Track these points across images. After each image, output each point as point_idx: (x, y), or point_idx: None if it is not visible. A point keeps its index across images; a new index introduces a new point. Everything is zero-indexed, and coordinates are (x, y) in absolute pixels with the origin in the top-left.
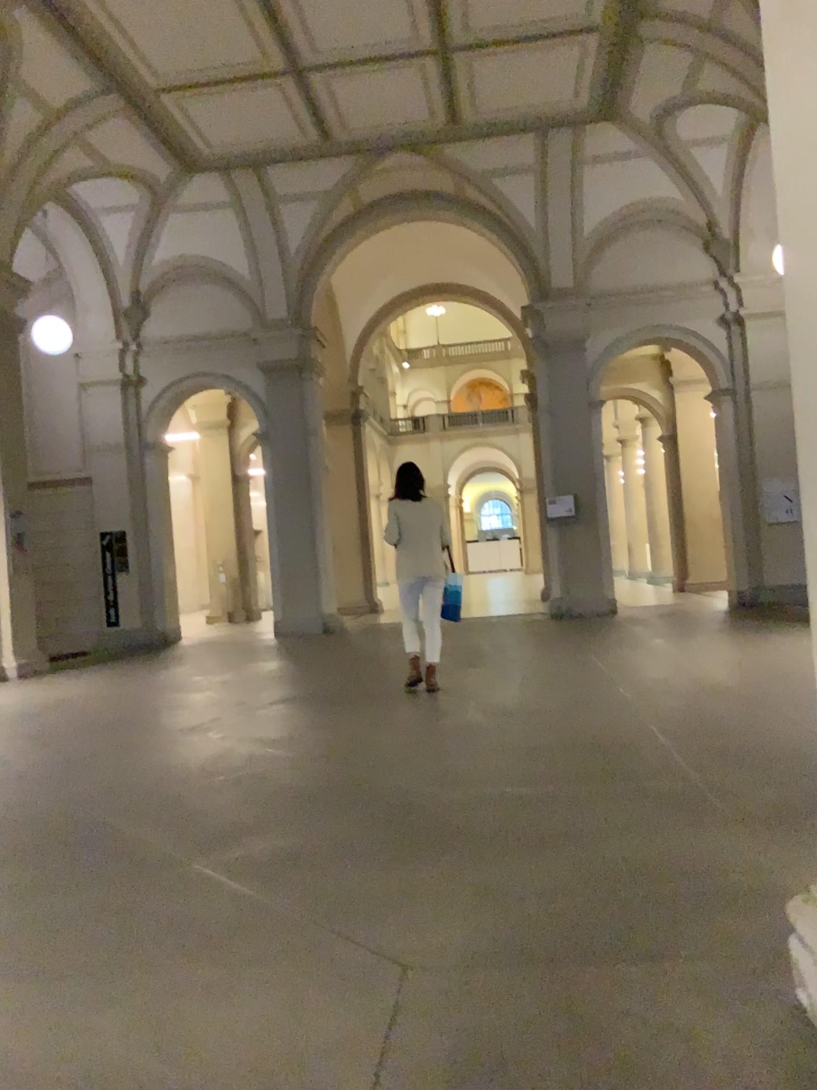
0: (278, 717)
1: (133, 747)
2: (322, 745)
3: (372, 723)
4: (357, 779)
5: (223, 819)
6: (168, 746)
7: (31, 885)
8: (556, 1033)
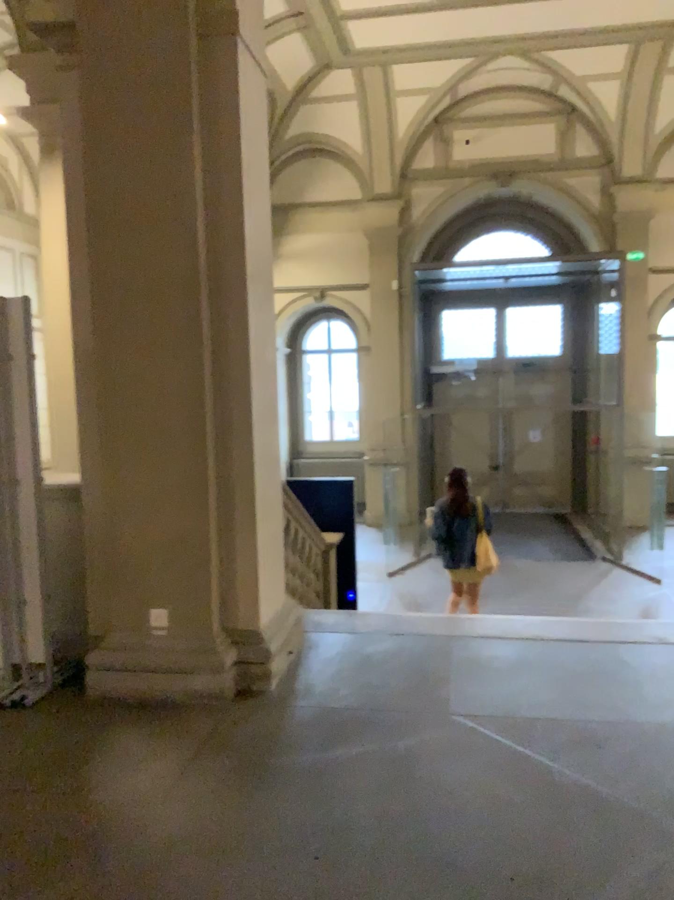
0: None
1: None
2: None
3: None
4: None
5: None
6: None
7: None
8: (383, 679)
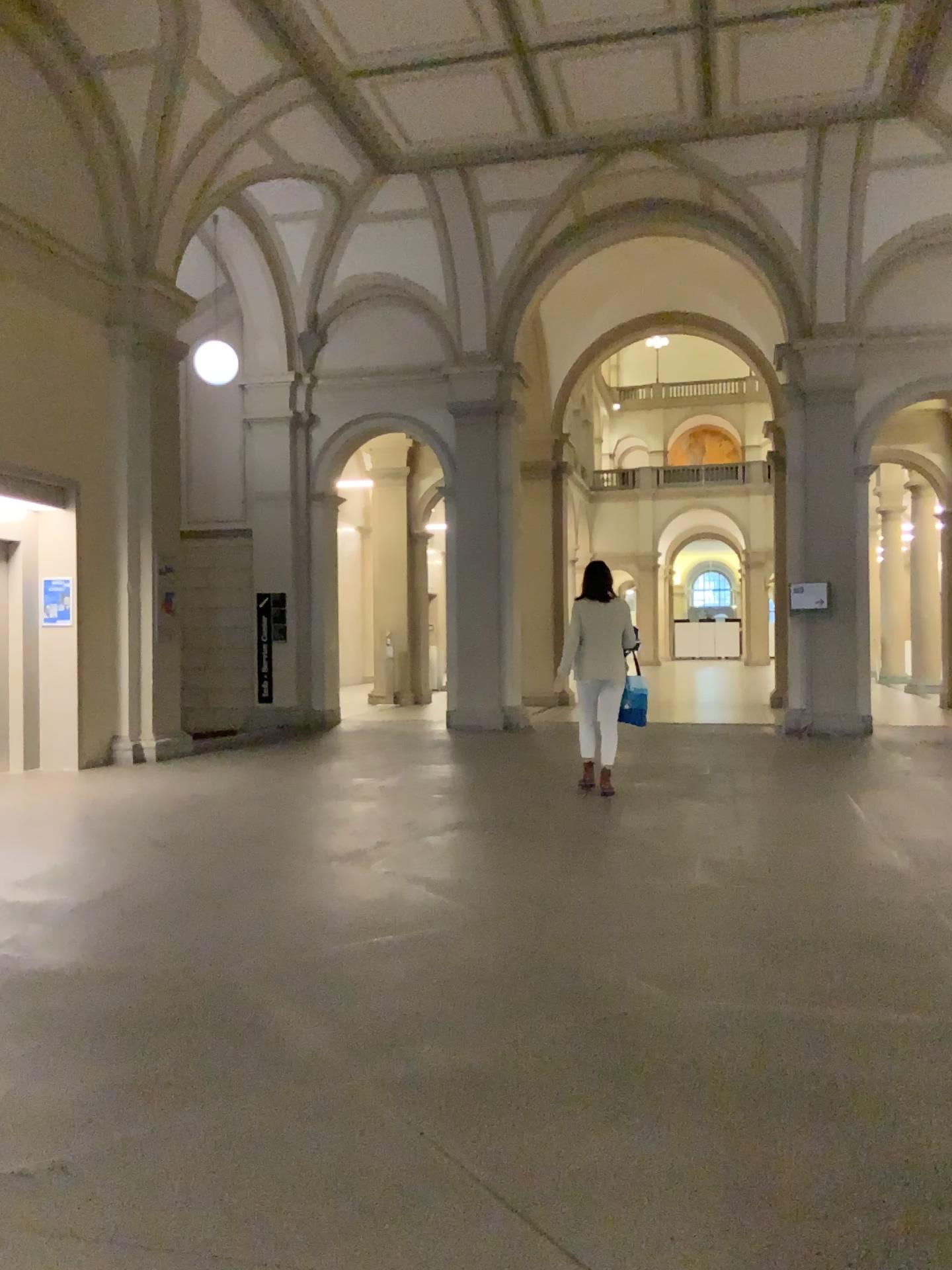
0: (457, 851)
1: (283, 878)
2: (513, 901)
3: (575, 872)
4: (561, 962)
5: (393, 1006)
6: (326, 881)
7: (154, 1082)
8: None
